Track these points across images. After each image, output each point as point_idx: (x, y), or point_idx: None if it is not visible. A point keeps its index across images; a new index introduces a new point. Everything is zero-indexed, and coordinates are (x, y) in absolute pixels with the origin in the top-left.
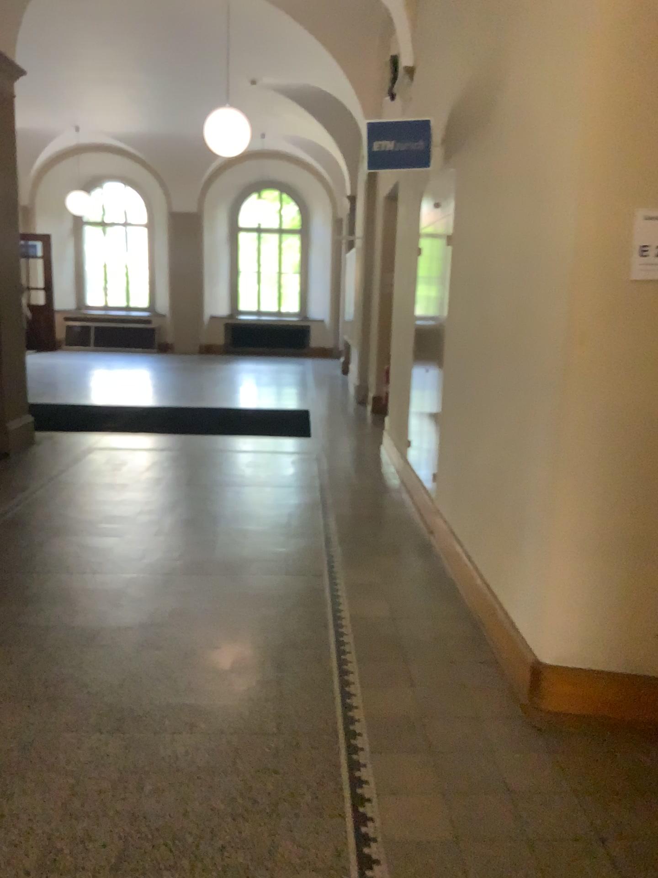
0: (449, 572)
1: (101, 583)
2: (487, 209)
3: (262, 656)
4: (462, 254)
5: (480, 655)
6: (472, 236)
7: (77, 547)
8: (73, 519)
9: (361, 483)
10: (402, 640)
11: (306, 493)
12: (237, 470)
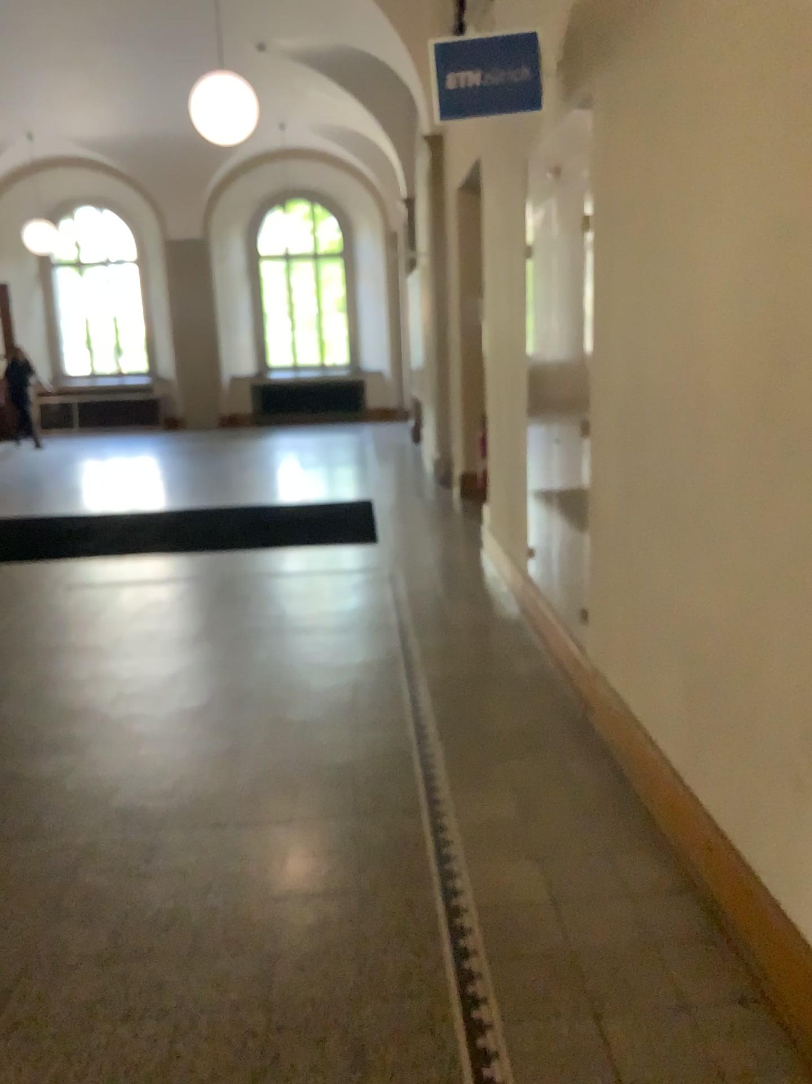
0: (632, 785)
1: (33, 864)
2: (673, 147)
3: (321, 1030)
4: (613, 242)
5: (734, 985)
6: (635, 205)
7: (3, 784)
8: (6, 725)
9: (462, 618)
10: (580, 959)
11: (379, 642)
12: (270, 611)
